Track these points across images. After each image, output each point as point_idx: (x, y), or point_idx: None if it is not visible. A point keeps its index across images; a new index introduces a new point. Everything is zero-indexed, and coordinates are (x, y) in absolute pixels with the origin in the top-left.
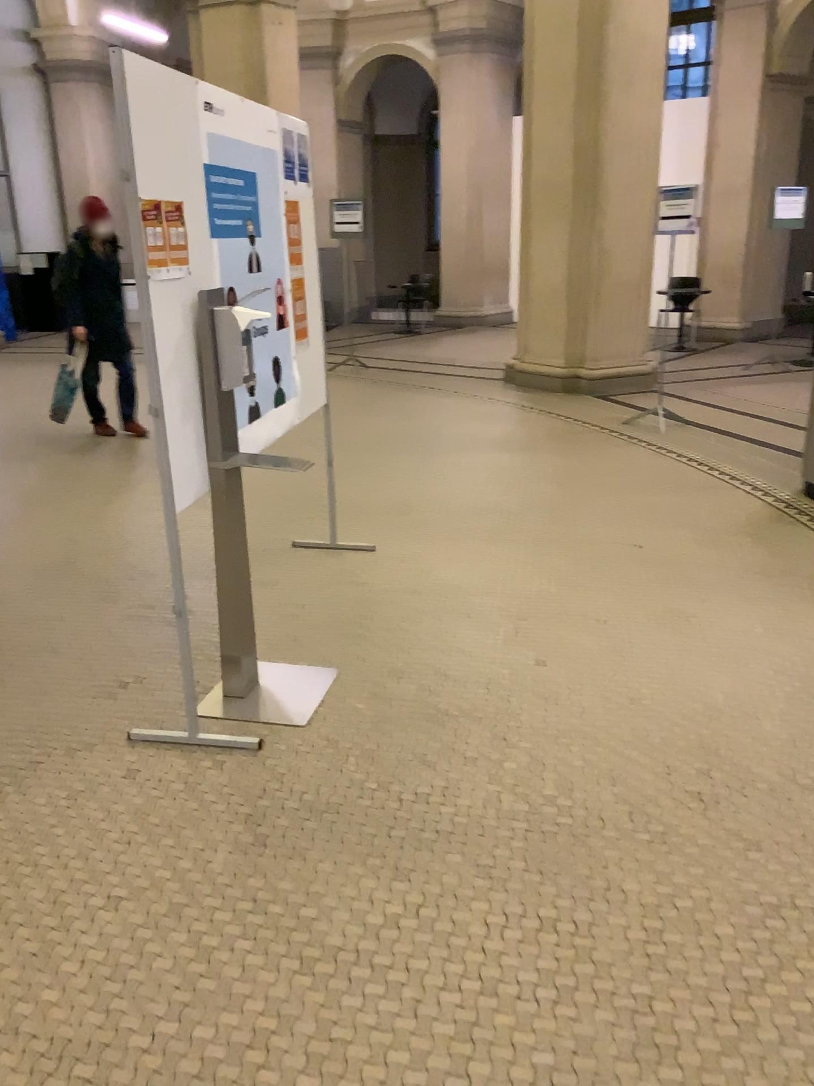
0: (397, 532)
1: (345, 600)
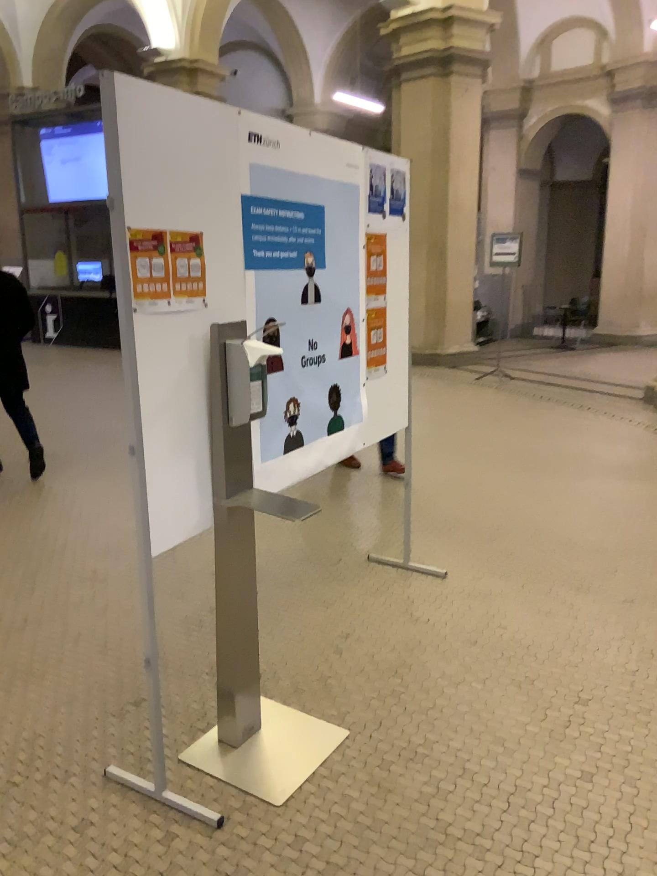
0: (472, 562)
1: (388, 639)
